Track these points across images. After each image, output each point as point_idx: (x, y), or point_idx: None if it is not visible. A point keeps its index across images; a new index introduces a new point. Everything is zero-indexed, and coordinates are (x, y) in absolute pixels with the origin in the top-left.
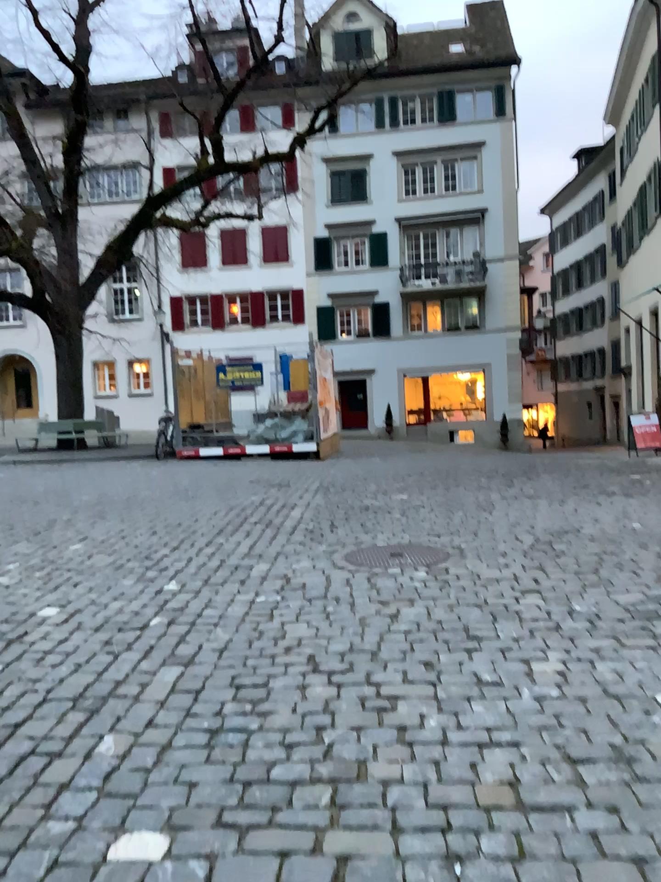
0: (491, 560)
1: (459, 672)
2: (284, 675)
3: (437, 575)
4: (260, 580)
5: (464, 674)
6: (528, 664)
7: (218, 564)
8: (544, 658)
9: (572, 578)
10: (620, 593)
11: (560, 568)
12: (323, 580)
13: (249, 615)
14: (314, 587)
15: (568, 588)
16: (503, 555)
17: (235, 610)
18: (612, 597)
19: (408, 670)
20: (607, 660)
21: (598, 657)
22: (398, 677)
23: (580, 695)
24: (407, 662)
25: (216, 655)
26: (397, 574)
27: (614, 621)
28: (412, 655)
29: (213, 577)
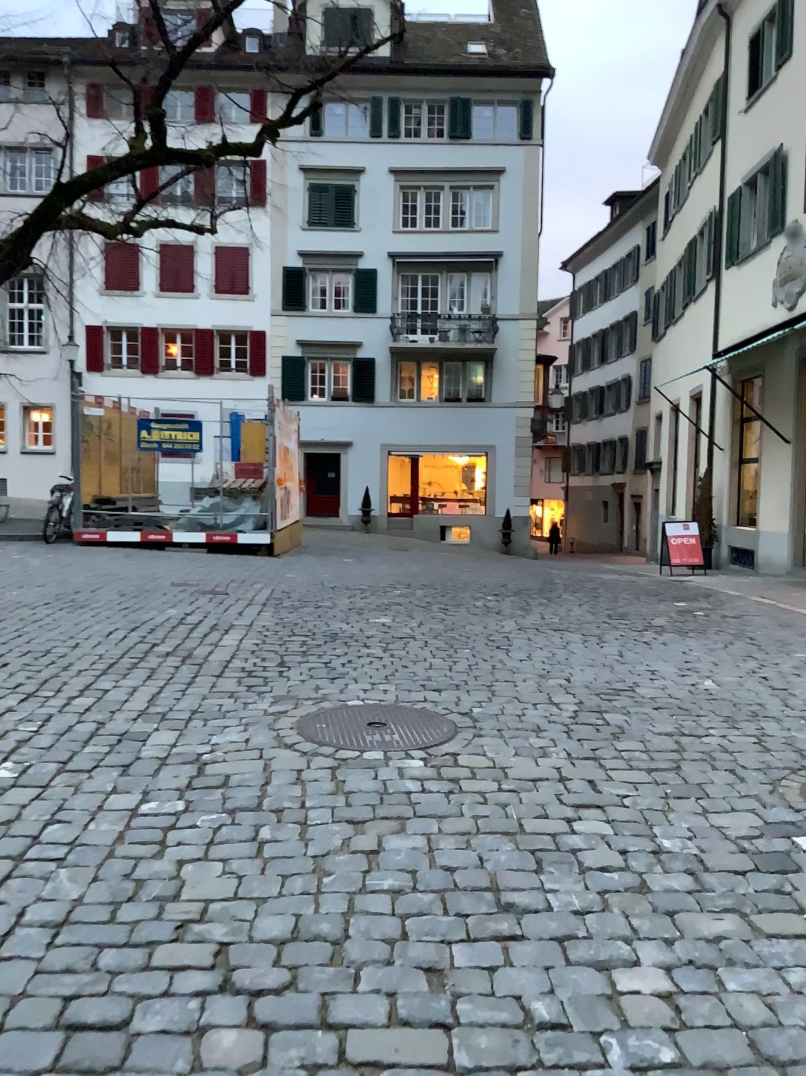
0: (519, 740)
1: (492, 998)
2: (164, 1001)
3: (439, 766)
4: (155, 764)
5: (499, 1000)
6: (611, 975)
7: (93, 728)
8: (635, 964)
9: (647, 783)
10: (727, 816)
11: (626, 761)
12: (258, 769)
13: (125, 840)
14: (244, 782)
15: (643, 801)
16: (537, 733)
17: (100, 830)
18: (716, 823)
19: (398, 989)
20: (742, 970)
21: (725, 960)
22: (381, 1008)
23: (717, 1065)
24: (397, 970)
25: (44, 943)
26: (377, 760)
27: (732, 877)
28: (404, 951)
29: (79, 755)
